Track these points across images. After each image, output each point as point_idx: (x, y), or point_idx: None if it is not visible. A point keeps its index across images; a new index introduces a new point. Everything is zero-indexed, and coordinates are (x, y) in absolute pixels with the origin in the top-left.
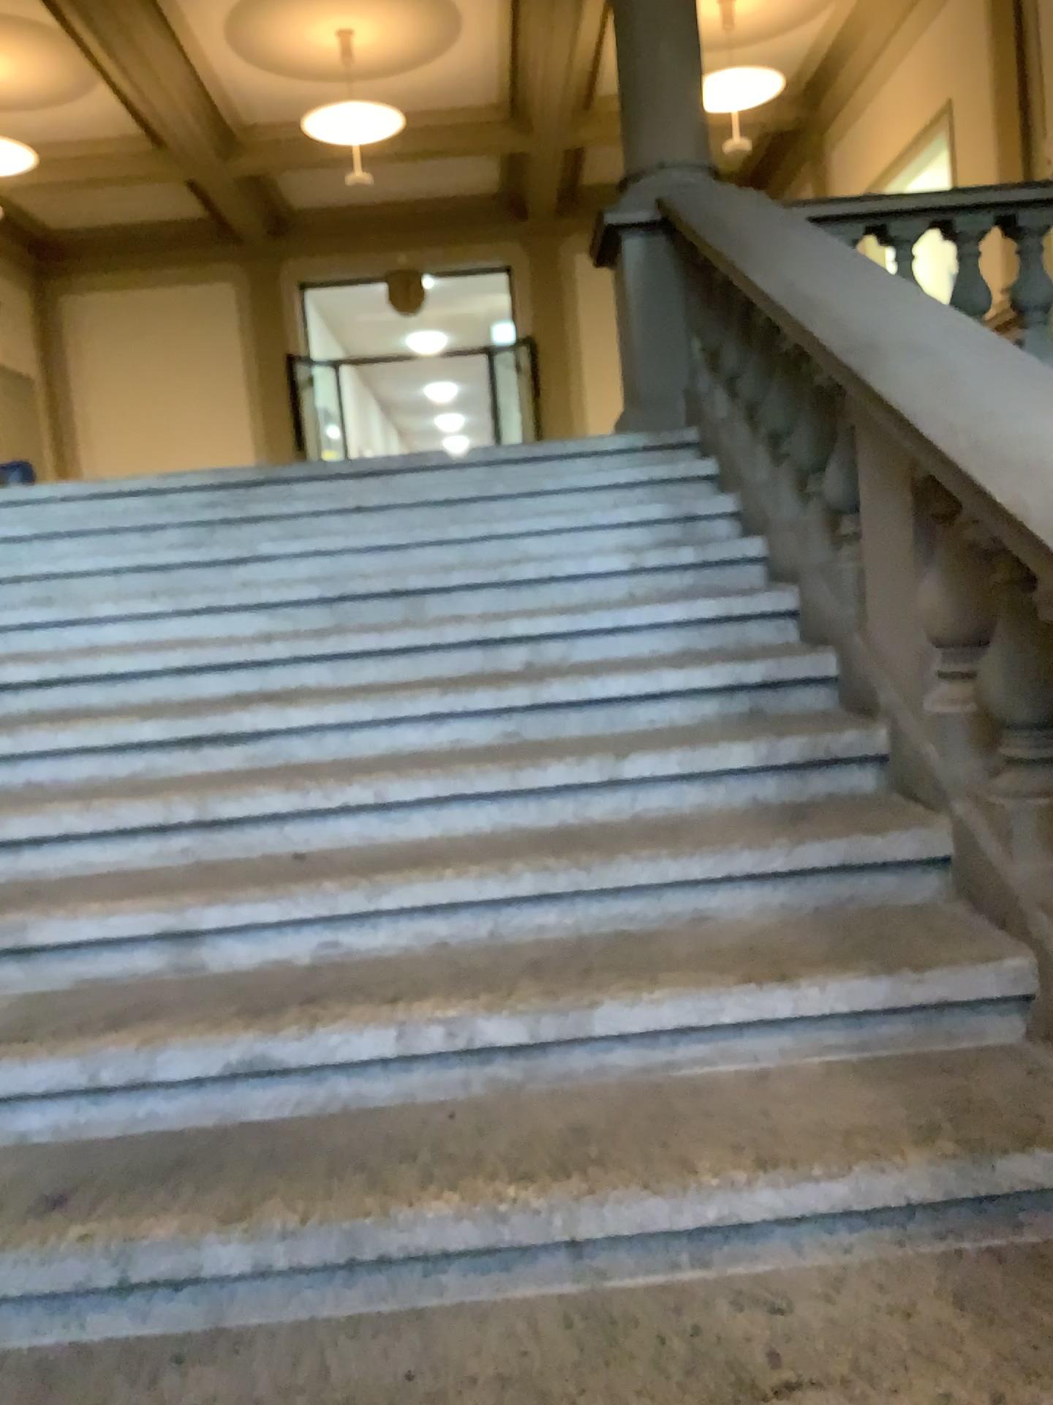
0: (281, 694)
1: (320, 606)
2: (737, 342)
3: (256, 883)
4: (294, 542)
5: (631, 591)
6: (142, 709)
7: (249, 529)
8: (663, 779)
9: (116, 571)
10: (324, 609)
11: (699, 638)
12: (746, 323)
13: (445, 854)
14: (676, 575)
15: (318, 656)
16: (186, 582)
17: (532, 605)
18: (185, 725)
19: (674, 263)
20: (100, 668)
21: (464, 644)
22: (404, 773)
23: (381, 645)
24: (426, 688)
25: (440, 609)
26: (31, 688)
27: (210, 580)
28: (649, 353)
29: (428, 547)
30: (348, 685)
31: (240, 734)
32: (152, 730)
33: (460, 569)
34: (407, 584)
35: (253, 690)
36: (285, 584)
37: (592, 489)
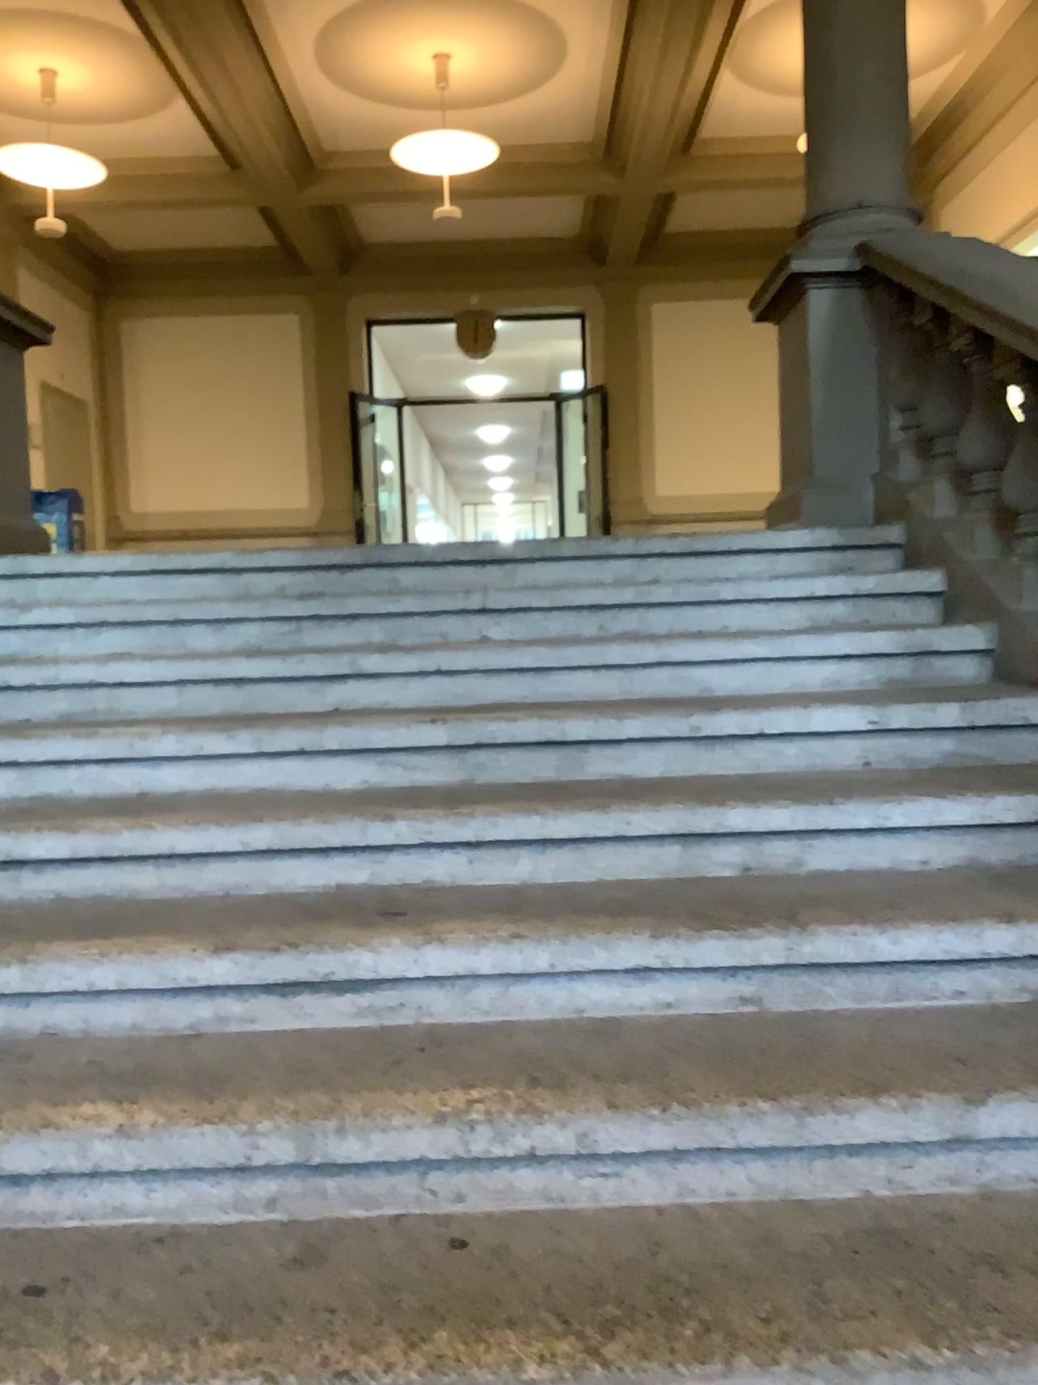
0: (410, 910)
1: (450, 760)
2: (980, 426)
3: (399, 1317)
4: (408, 656)
5: (876, 764)
6: (210, 921)
7: (348, 633)
8: (1033, 1136)
9: (177, 685)
10: (458, 765)
11: (999, 854)
12: (994, 402)
13: (710, 1278)
14: (934, 744)
15: (456, 845)
16: (268, 709)
17: (745, 779)
18: (273, 958)
19: (869, 321)
20: (151, 842)
21: (660, 838)
22: (614, 1088)
23: (543, 832)
24: (620, 917)
25: (617, 774)
26: (55, 869)
27: (300, 706)
28: (832, 427)
29: (584, 674)
30: (506, 901)
31: (354, 981)
32: (225, 964)
33: (633, 711)
34: (566, 732)
35: (370, 899)
36: (401, 721)
37: (786, 603)
